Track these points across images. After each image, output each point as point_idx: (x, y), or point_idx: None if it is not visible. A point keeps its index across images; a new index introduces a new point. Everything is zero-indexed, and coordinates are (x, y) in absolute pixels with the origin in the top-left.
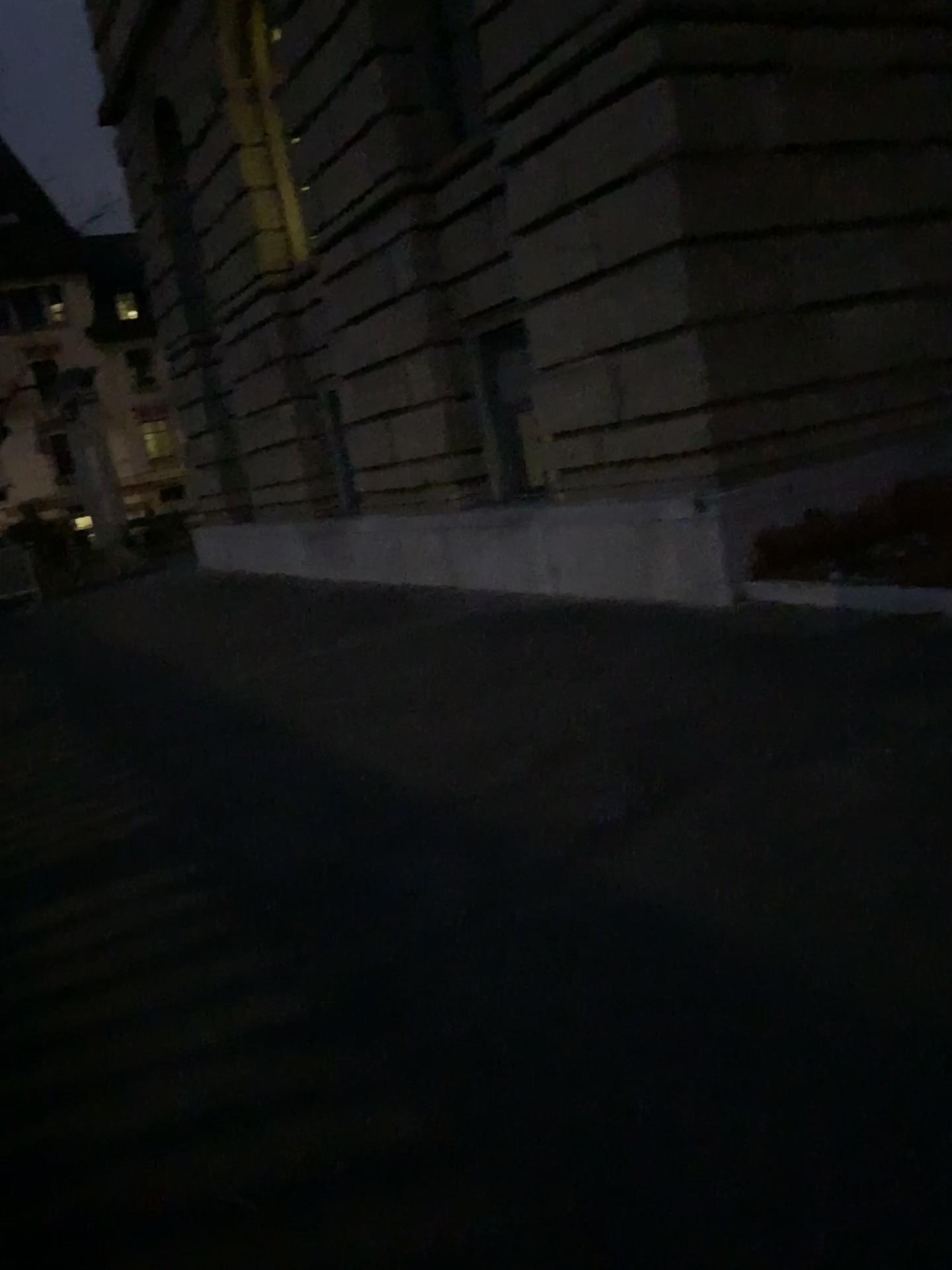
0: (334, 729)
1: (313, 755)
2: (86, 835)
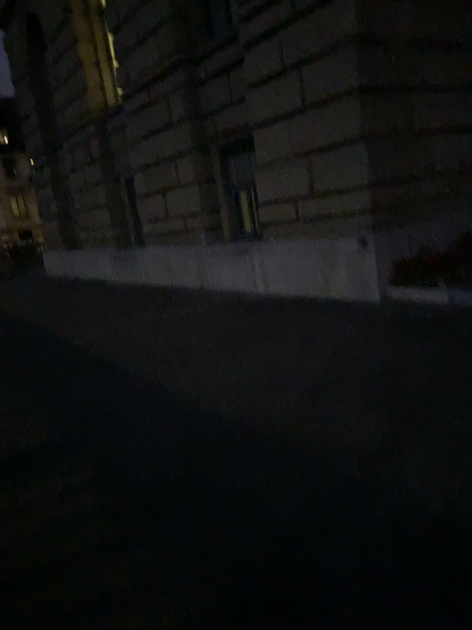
0: (159, 376)
1: (150, 394)
2: (4, 448)
